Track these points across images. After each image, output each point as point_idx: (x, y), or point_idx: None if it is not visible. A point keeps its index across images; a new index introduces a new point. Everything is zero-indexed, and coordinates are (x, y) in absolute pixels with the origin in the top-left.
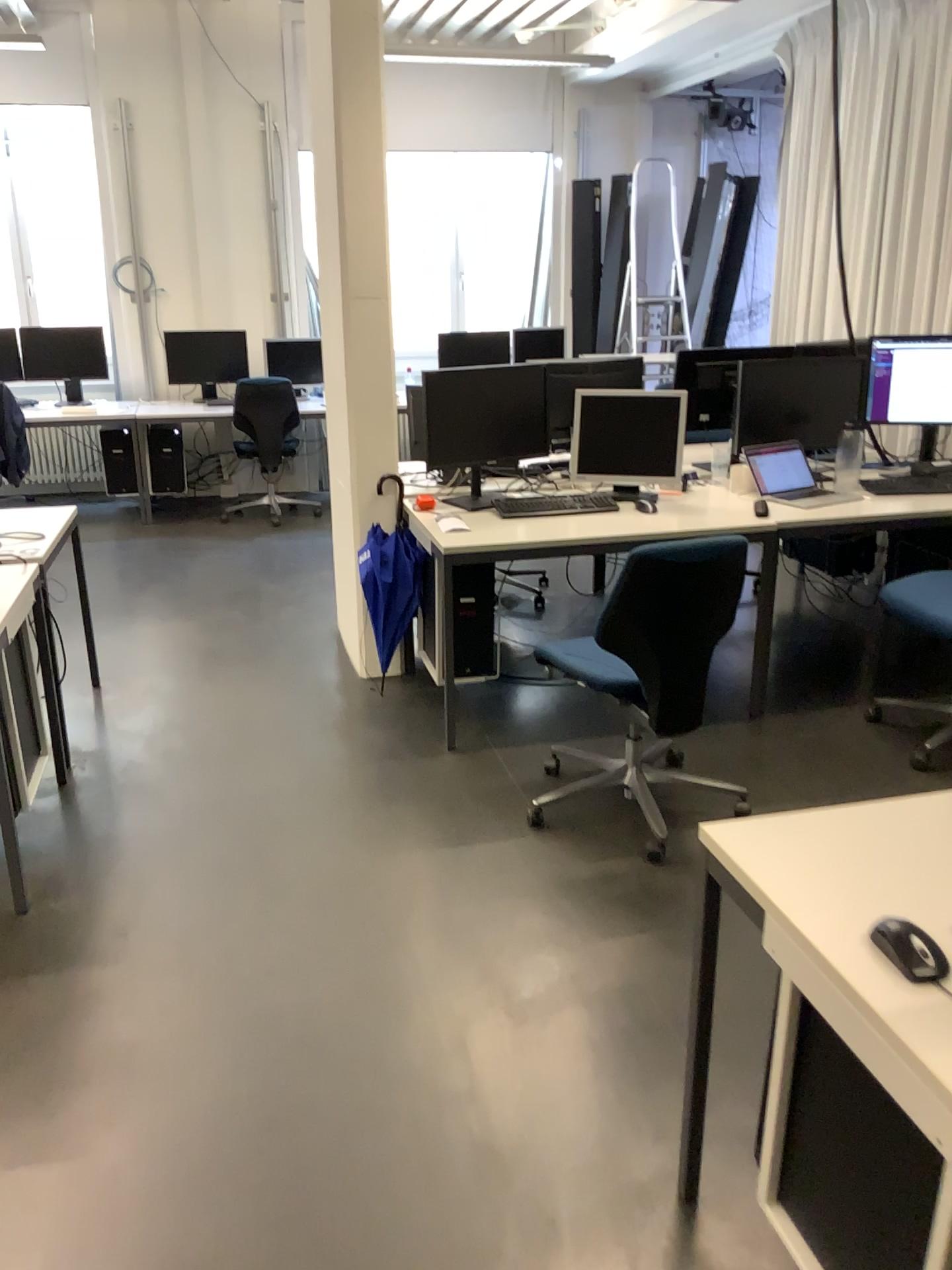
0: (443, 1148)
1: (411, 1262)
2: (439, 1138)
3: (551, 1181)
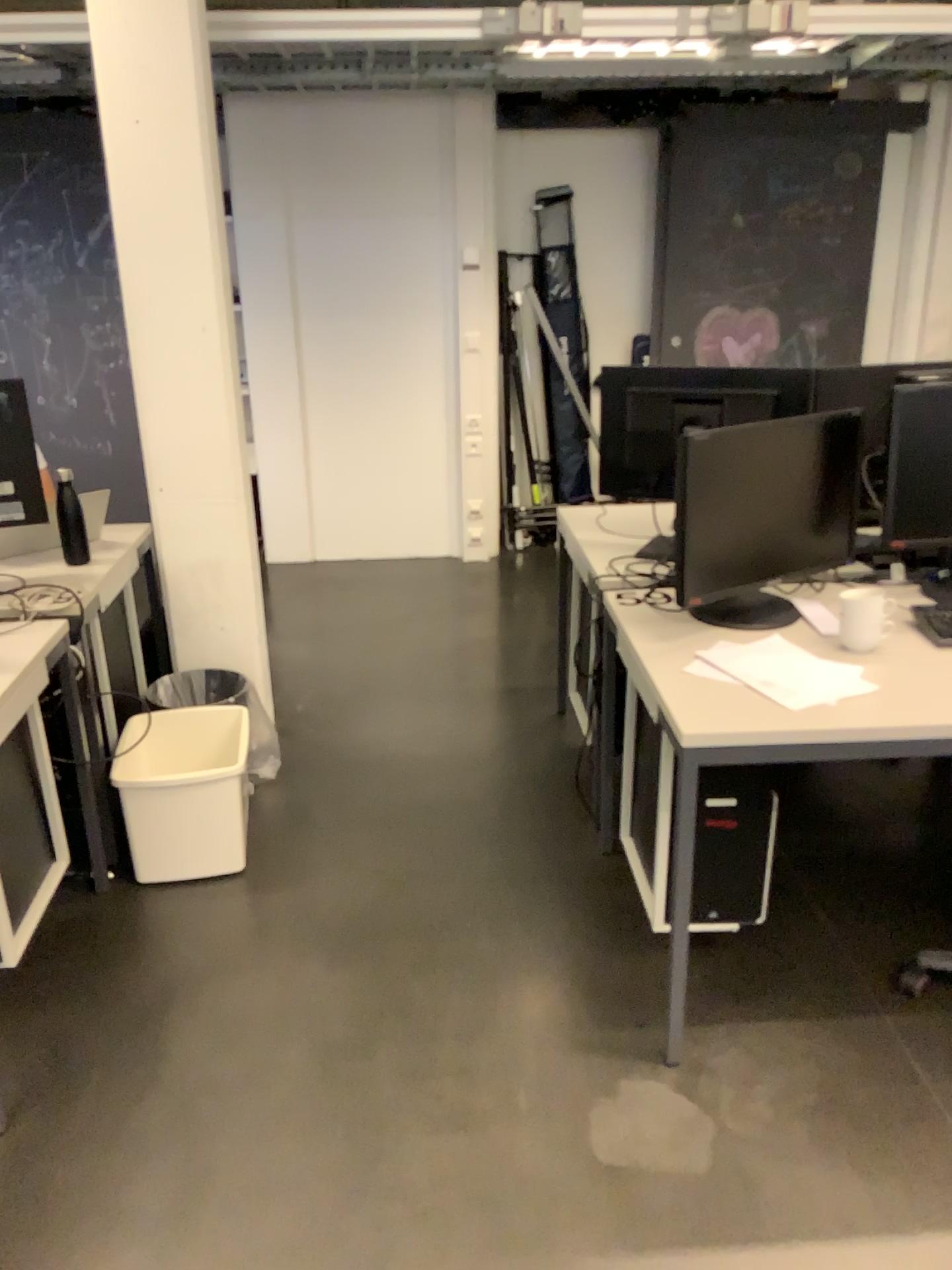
0: (196, 1196)
1: (270, 1100)
2: (194, 1208)
3: (113, 1142)
